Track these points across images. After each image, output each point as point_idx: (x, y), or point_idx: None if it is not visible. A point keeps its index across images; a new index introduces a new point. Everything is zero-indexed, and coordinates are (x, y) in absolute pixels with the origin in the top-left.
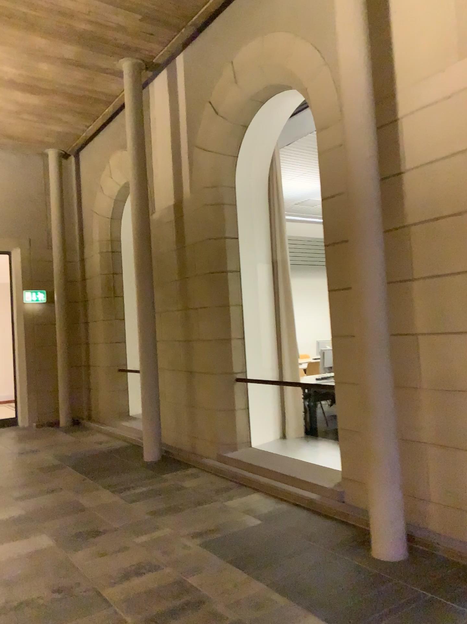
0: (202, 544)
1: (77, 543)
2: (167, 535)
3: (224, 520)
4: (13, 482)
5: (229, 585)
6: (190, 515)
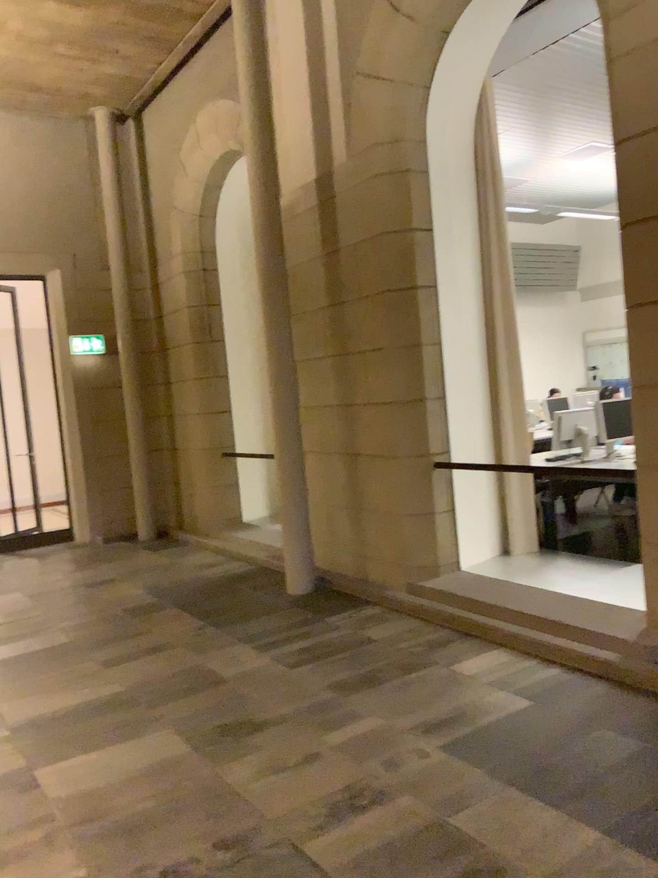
0: (450, 748)
1: (230, 749)
2: (380, 730)
3: (468, 700)
4: (94, 637)
5: (537, 837)
6: (404, 691)
